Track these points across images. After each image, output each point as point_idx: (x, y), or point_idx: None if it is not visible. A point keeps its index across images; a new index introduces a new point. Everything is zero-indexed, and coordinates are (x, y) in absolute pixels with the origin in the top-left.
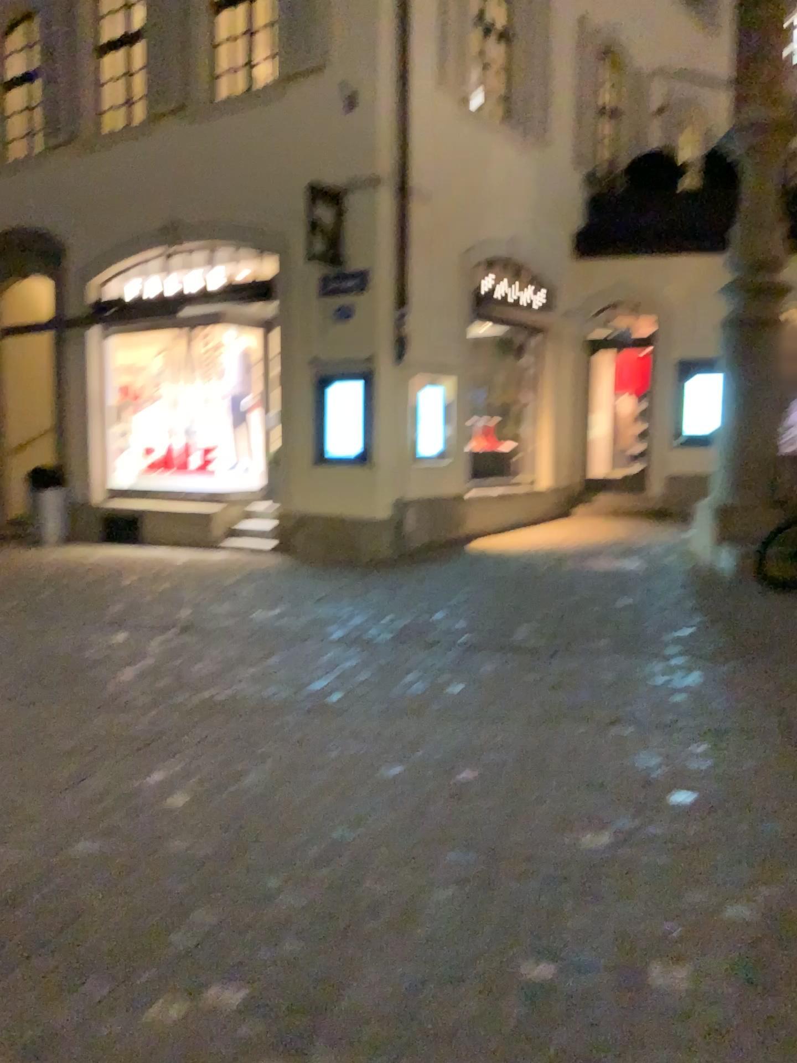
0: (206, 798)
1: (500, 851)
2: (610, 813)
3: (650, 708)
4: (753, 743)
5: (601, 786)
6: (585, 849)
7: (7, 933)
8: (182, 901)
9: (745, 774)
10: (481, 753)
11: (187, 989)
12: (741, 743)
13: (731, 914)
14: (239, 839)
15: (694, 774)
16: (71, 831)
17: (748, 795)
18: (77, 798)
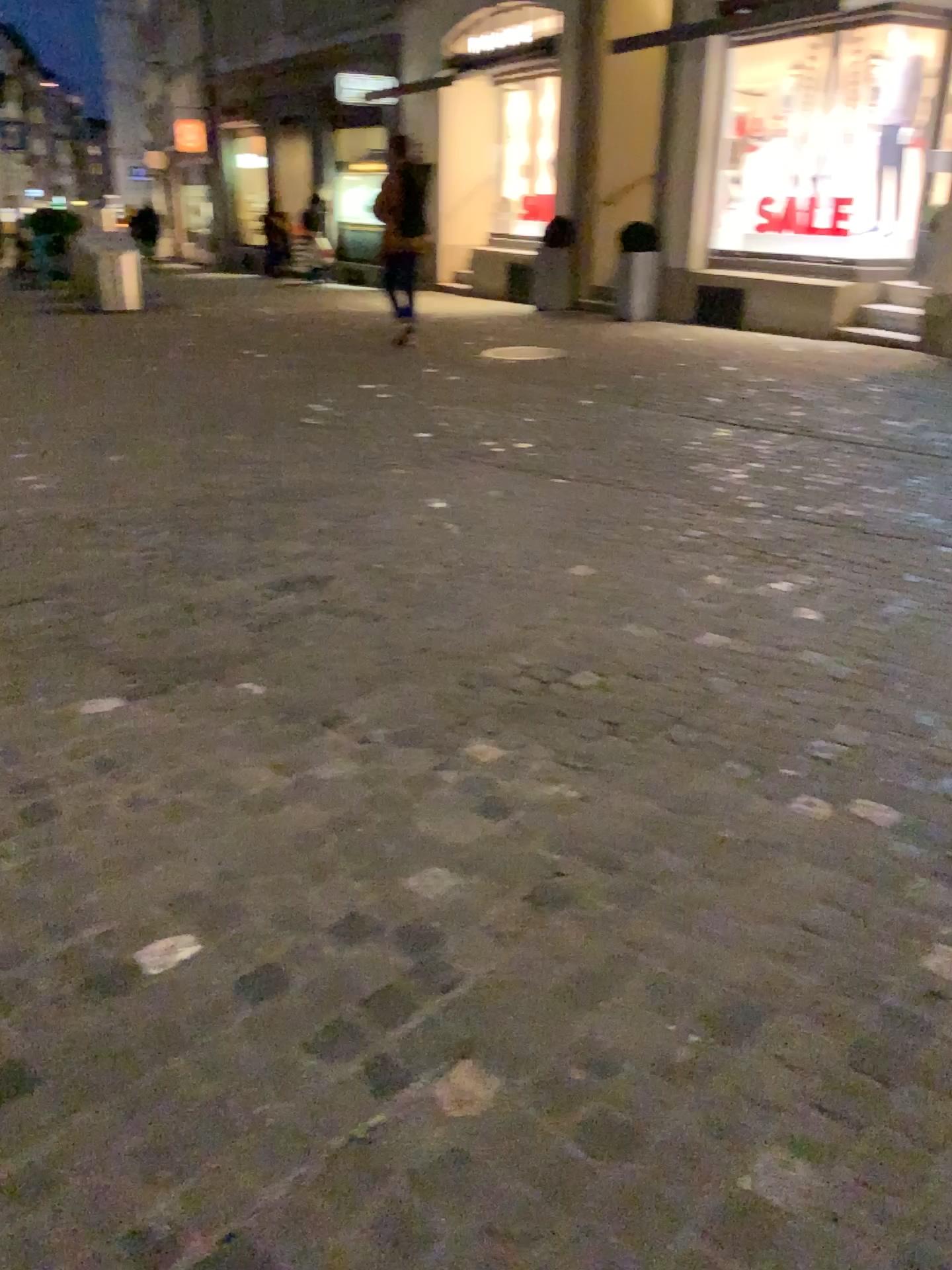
0: (839, 619)
1: None
2: None
3: None
4: None
5: None
6: None
7: (645, 704)
8: (822, 716)
9: None
10: None
11: (834, 797)
12: None
13: None
14: (881, 668)
15: None
16: (695, 624)
17: None
18: (696, 594)
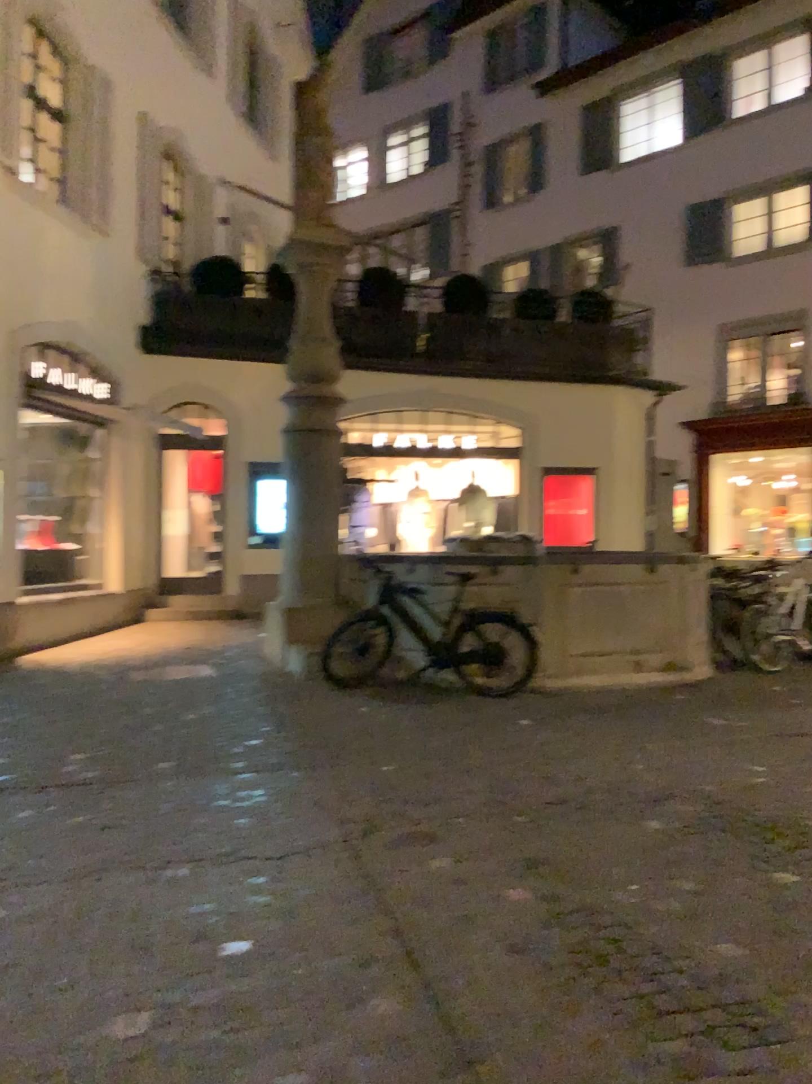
0: None
1: (7, 1067)
2: (155, 978)
3: (212, 836)
4: (316, 861)
5: (147, 945)
6: (120, 1037)
7: None
8: None
9: (306, 899)
10: (3, 928)
11: None
12: (303, 863)
13: (281, 1082)
14: None
15: (253, 909)
16: None
17: (307, 924)
18: None
